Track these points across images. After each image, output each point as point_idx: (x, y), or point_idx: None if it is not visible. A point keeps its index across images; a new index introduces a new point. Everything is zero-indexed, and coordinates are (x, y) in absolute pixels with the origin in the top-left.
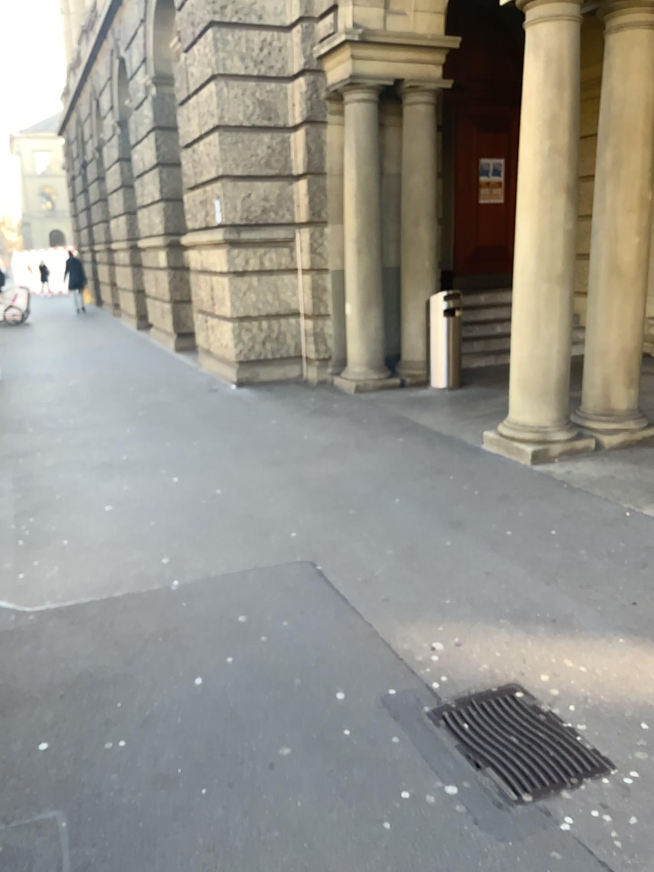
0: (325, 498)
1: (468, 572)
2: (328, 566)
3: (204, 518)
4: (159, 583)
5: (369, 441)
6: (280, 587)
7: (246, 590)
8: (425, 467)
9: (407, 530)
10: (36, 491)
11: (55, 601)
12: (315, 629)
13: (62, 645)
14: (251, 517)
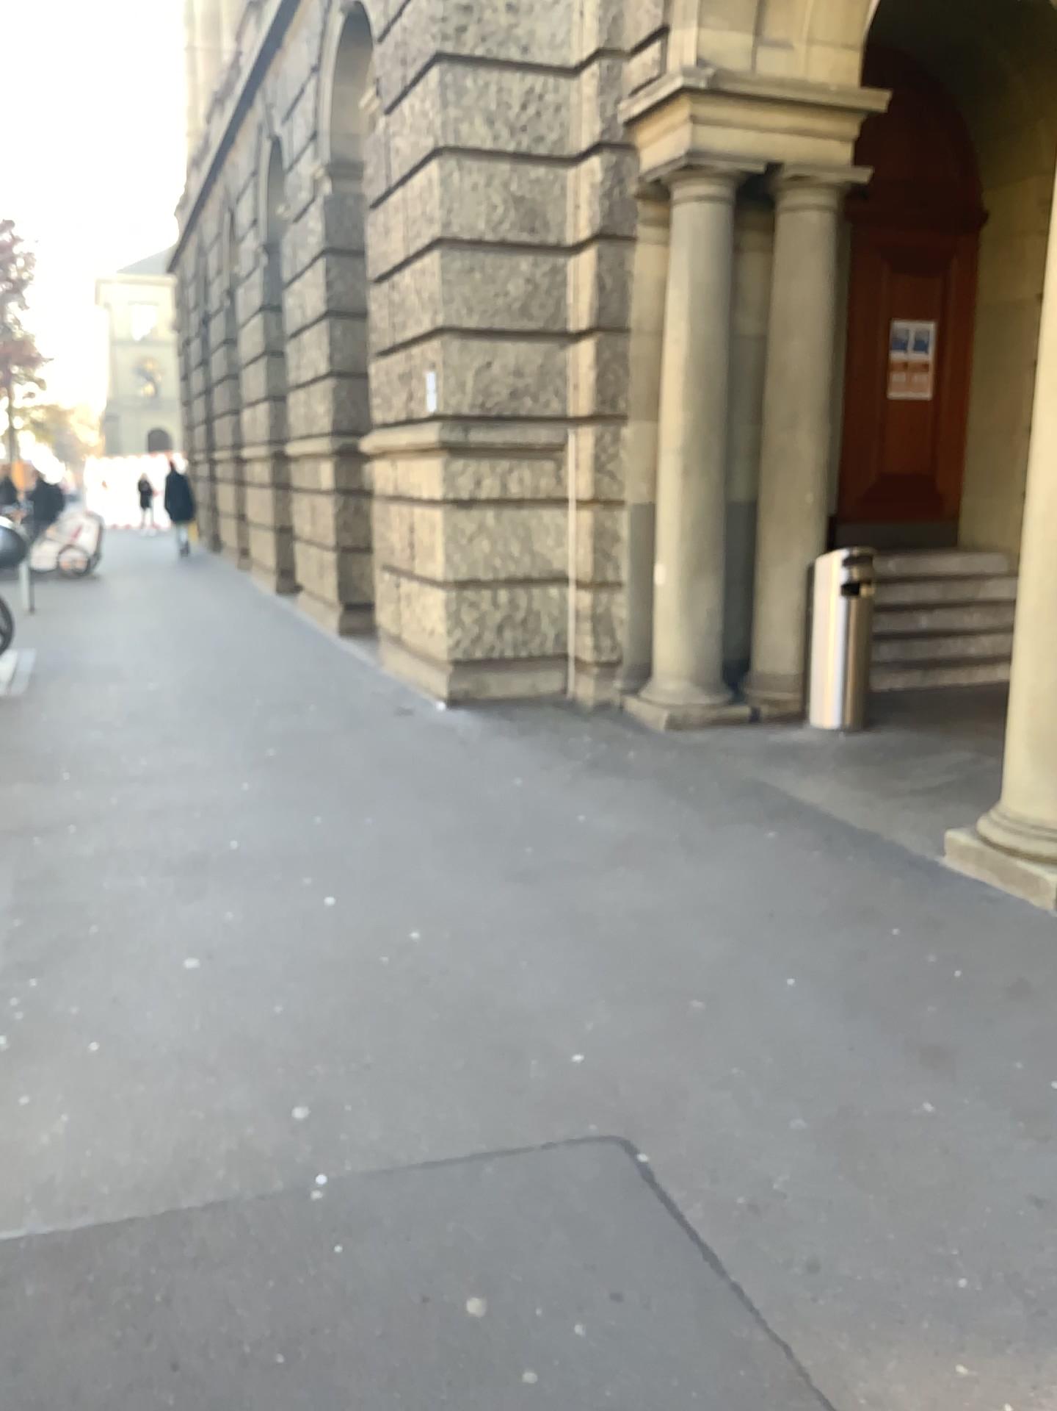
0: (637, 968)
1: (987, 1192)
2: (663, 1154)
3: (387, 1003)
4: (285, 1182)
5: (710, 836)
6: (559, 1210)
7: (482, 1215)
8: (835, 902)
9: (822, 1061)
10: (51, 918)
11: (48, 1219)
12: (651, 1352)
13: (41, 1371)
14: (483, 1004)
